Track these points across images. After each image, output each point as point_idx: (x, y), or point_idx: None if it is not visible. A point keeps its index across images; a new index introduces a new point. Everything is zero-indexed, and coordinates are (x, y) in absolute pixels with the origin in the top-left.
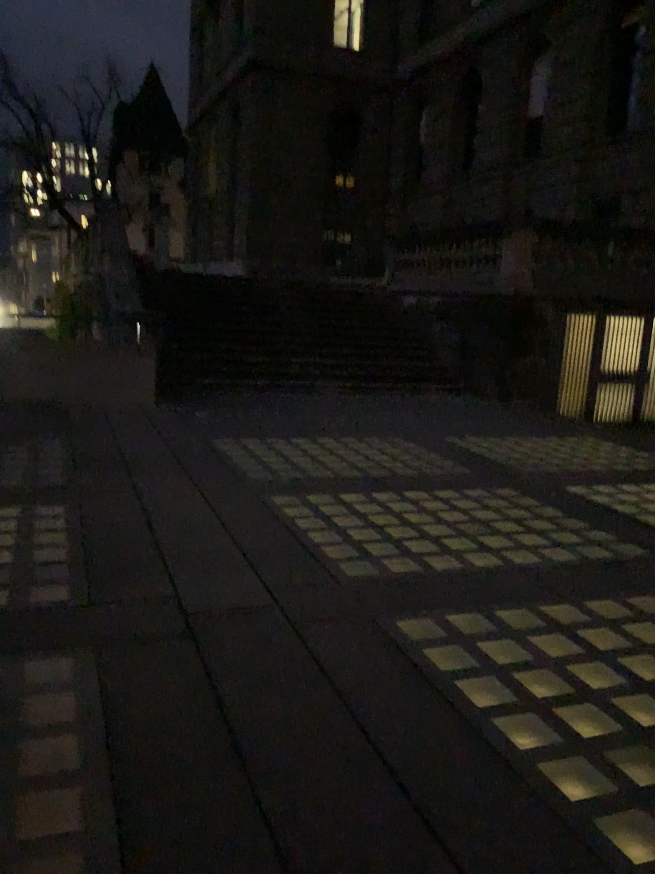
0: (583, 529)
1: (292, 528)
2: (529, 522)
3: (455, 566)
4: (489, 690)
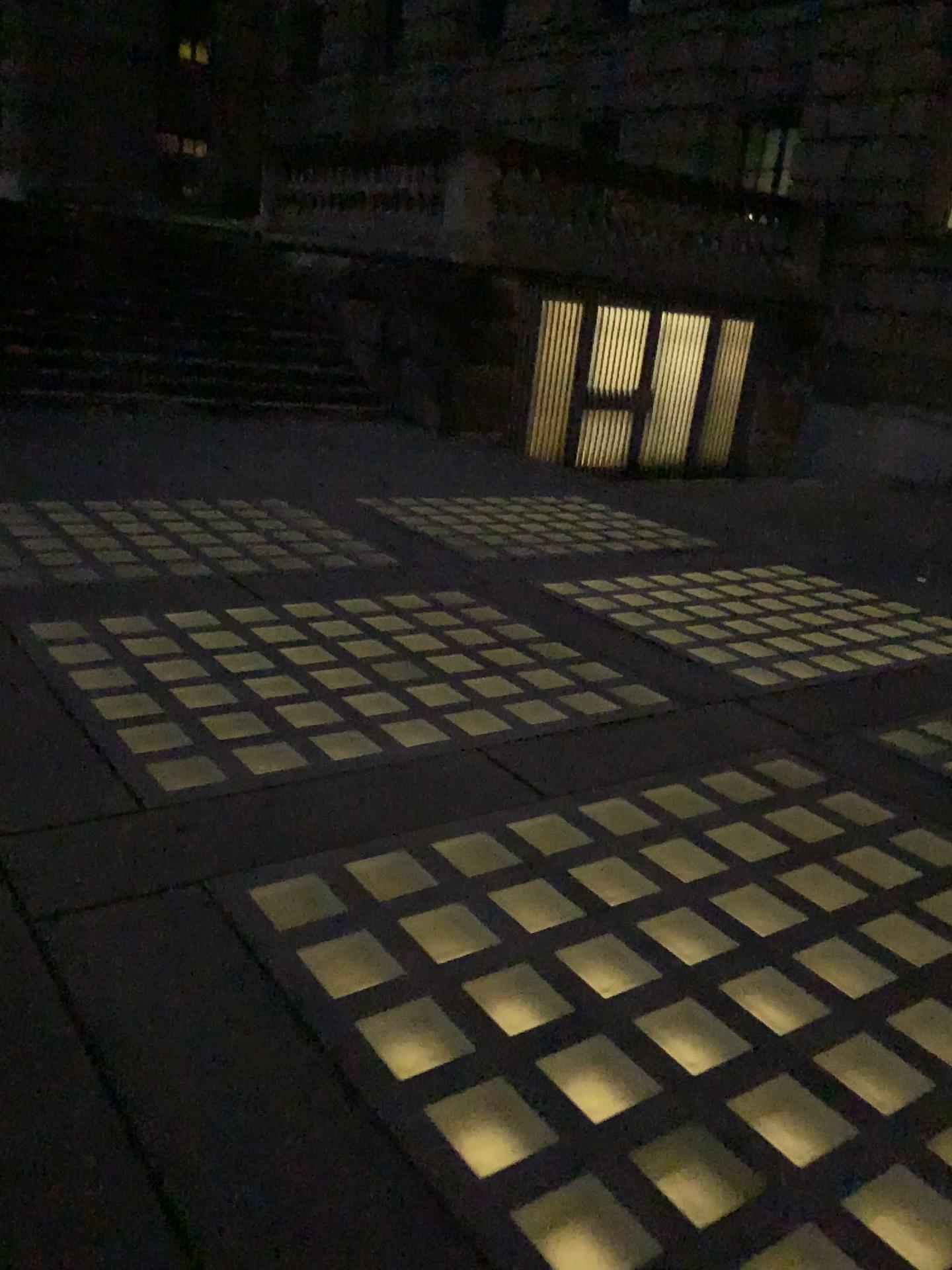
0: (571, 662)
1: (66, 686)
2: (487, 654)
3: (364, 747)
4: (422, 1025)
